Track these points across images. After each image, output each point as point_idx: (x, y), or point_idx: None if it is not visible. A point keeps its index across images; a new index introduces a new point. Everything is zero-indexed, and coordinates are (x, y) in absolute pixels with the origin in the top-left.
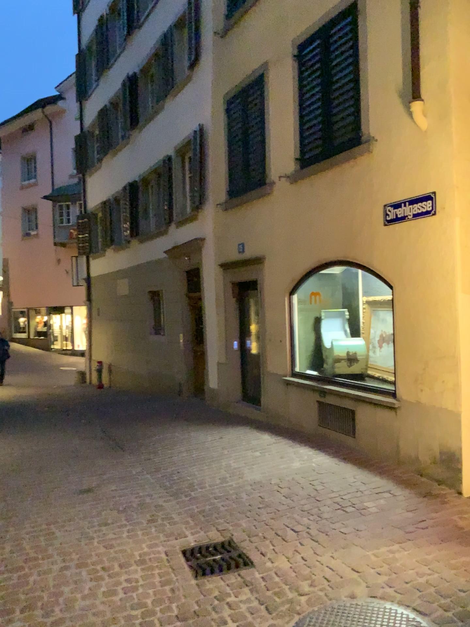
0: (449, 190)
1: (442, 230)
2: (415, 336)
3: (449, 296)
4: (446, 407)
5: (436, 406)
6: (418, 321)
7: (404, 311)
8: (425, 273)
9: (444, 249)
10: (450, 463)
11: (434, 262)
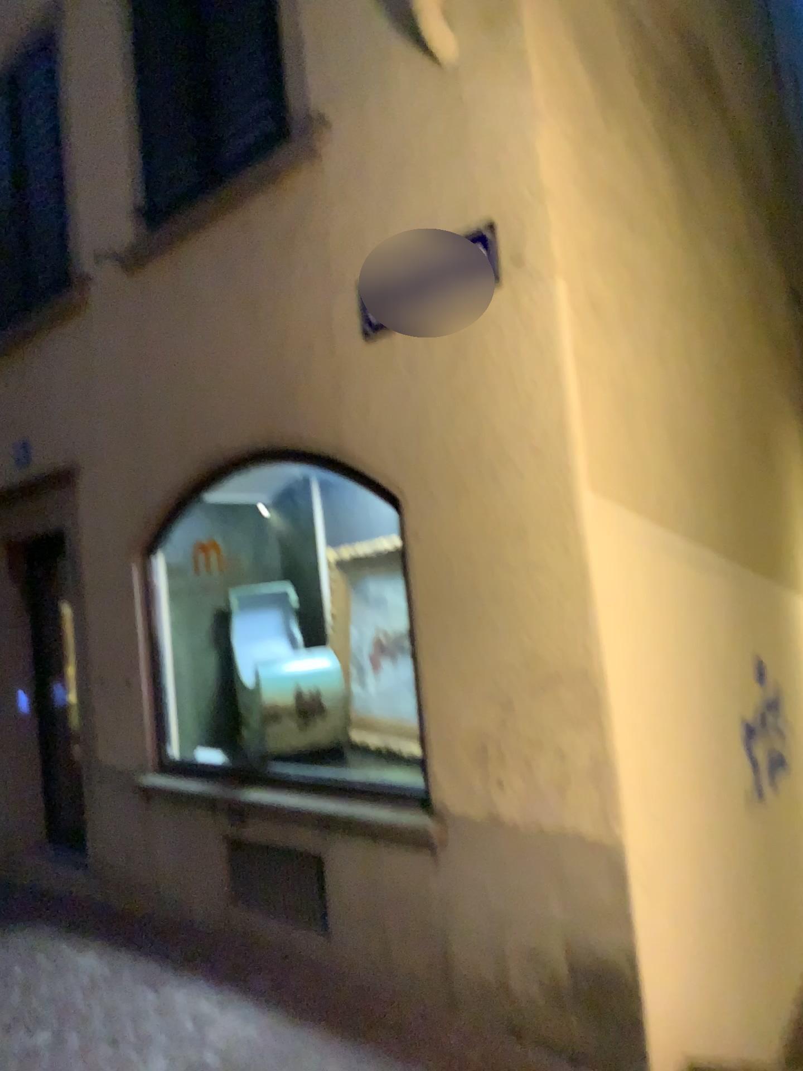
0: (535, 213)
1: (526, 325)
2: (477, 631)
3: (558, 508)
4: (581, 833)
5: (553, 831)
6: (480, 587)
7: (439, 562)
8: (489, 449)
9: (534, 376)
10: (609, 1004)
11: (511, 417)
